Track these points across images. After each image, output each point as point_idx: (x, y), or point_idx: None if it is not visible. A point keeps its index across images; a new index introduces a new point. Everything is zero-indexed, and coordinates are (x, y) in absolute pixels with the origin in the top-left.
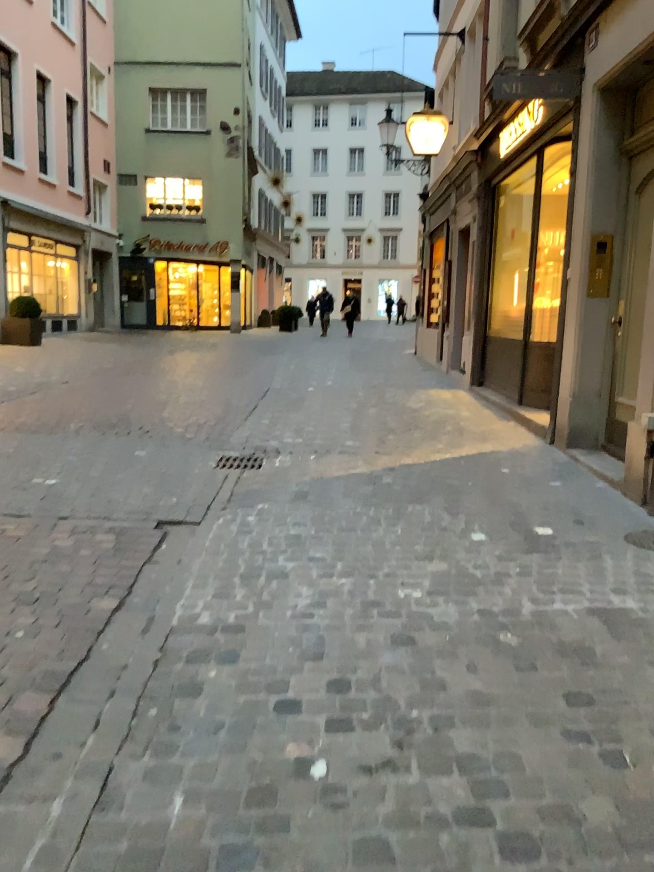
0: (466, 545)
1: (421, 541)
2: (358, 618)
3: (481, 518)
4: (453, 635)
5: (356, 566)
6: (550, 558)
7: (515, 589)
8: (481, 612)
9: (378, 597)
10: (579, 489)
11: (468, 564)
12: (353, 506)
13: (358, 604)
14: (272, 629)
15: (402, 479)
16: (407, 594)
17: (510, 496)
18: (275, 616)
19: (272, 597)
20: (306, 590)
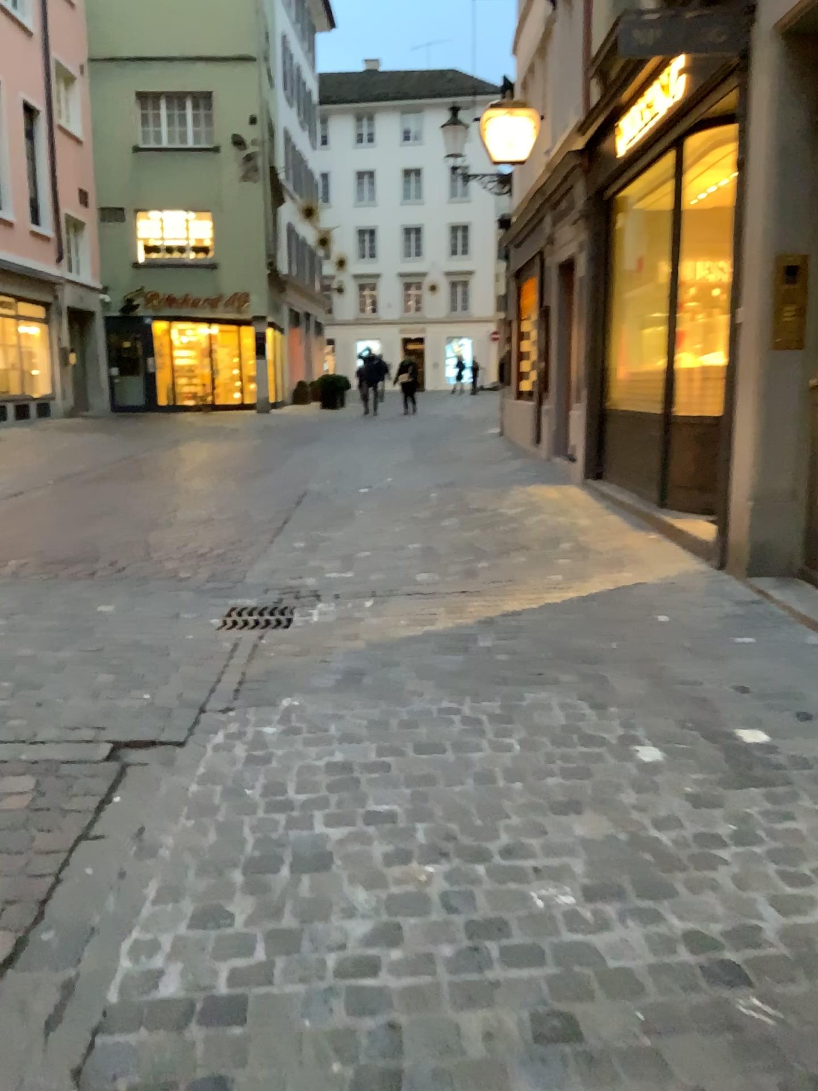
0: (632, 777)
1: (555, 771)
2: (463, 974)
3: (646, 716)
4: (652, 1013)
5: (451, 835)
6: (781, 800)
7: (740, 881)
8: (691, 944)
9: (495, 913)
10: (788, 653)
11: (643, 820)
12: (435, 700)
13: (461, 934)
14: (299, 1016)
15: (510, 645)
16: (547, 903)
17: (683, 670)
18: (305, 980)
19: (300, 925)
20: (363, 901)
